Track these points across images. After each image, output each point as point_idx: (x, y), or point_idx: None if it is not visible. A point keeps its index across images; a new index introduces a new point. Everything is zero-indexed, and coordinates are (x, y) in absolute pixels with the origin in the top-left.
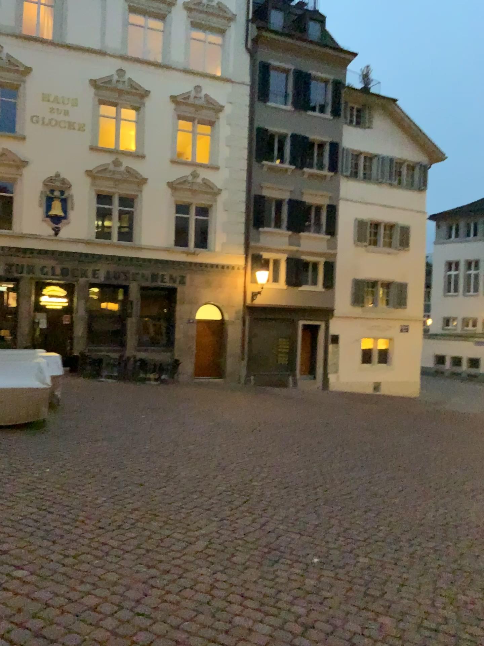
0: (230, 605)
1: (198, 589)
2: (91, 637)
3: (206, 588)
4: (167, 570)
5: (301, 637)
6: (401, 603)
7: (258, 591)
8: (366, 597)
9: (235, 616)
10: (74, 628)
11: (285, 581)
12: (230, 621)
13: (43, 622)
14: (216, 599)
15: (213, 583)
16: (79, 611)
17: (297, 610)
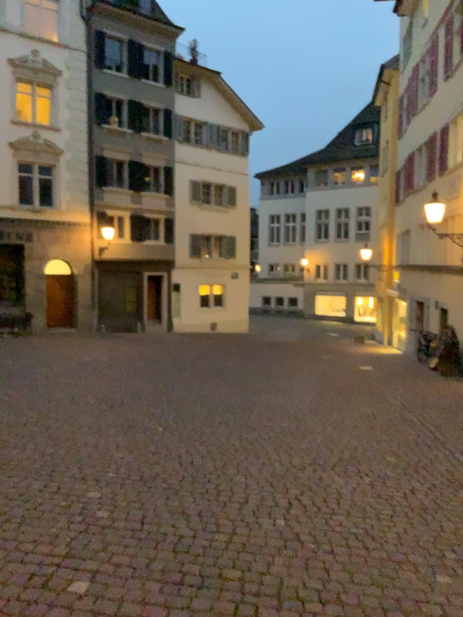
0: (110, 449)
1: (89, 445)
2: (32, 466)
3: (94, 444)
4: (67, 439)
5: (152, 456)
6: (209, 440)
7: (126, 443)
8: (190, 440)
9: (113, 453)
10: (21, 464)
11: (142, 438)
12: (111, 454)
13: (1, 464)
14: (101, 447)
15: (98, 442)
16: (20, 458)
17: (149, 447)
